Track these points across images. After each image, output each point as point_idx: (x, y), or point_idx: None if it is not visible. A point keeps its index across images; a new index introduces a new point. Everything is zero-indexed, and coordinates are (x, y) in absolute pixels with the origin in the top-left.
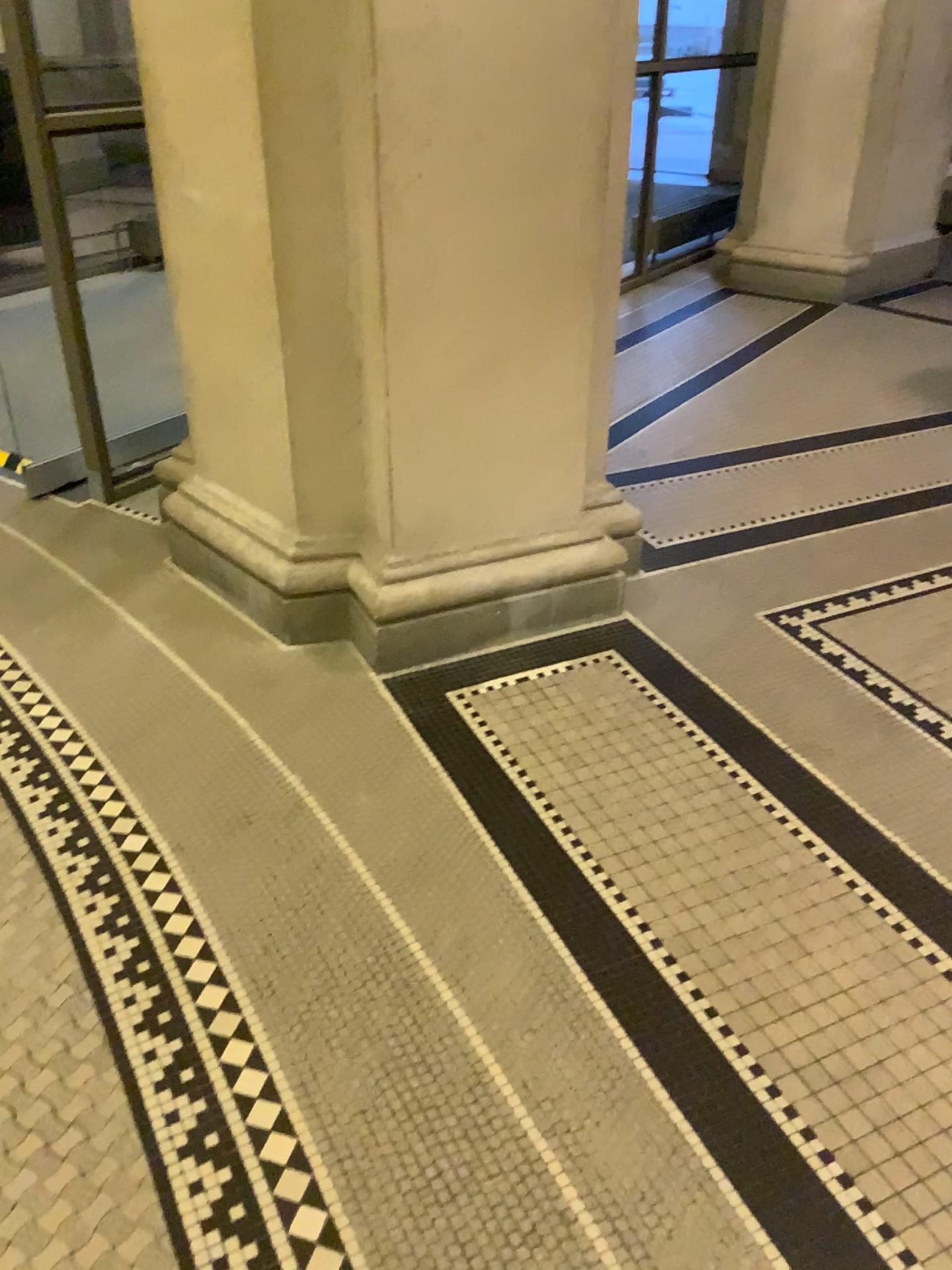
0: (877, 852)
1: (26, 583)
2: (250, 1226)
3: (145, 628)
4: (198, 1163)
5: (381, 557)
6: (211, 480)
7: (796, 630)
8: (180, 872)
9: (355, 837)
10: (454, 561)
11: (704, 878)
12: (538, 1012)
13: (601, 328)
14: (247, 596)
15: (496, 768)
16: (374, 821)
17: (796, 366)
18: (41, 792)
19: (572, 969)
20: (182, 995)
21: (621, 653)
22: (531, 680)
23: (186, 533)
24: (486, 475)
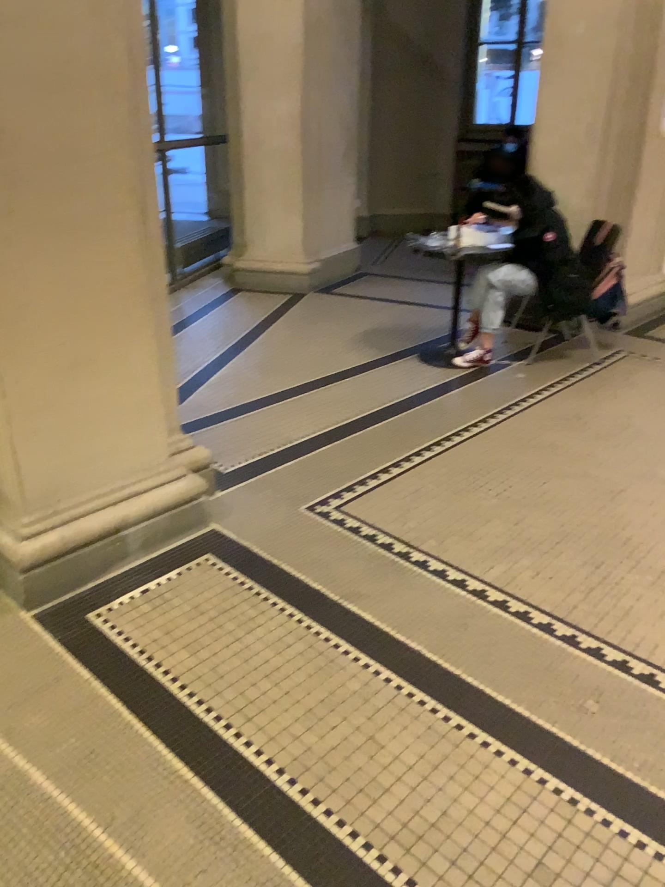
0: (409, 659)
1: None
2: None
3: None
4: None
5: (17, 518)
6: None
7: (326, 514)
8: None
9: (30, 749)
10: (76, 511)
11: (302, 709)
12: (202, 851)
13: (161, 329)
14: None
15: (135, 663)
16: (44, 731)
17: (290, 335)
18: None
19: (222, 808)
20: None
21: (212, 554)
22: (150, 588)
23: None
24: (92, 444)
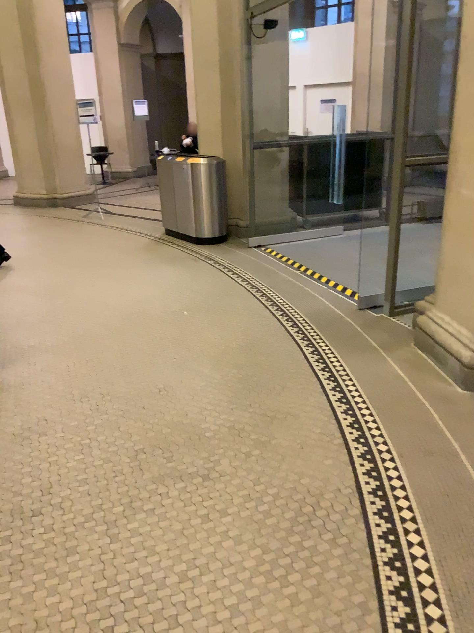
0: None
1: (351, 341)
2: (408, 600)
3: (397, 368)
4: (390, 569)
5: None
6: (440, 312)
7: None
8: (399, 464)
9: None
10: None
11: None
12: None
13: None
14: (446, 365)
15: None
16: None
17: None
18: (347, 417)
19: None
20: (393, 509)
21: None
22: None
23: (422, 333)
24: None
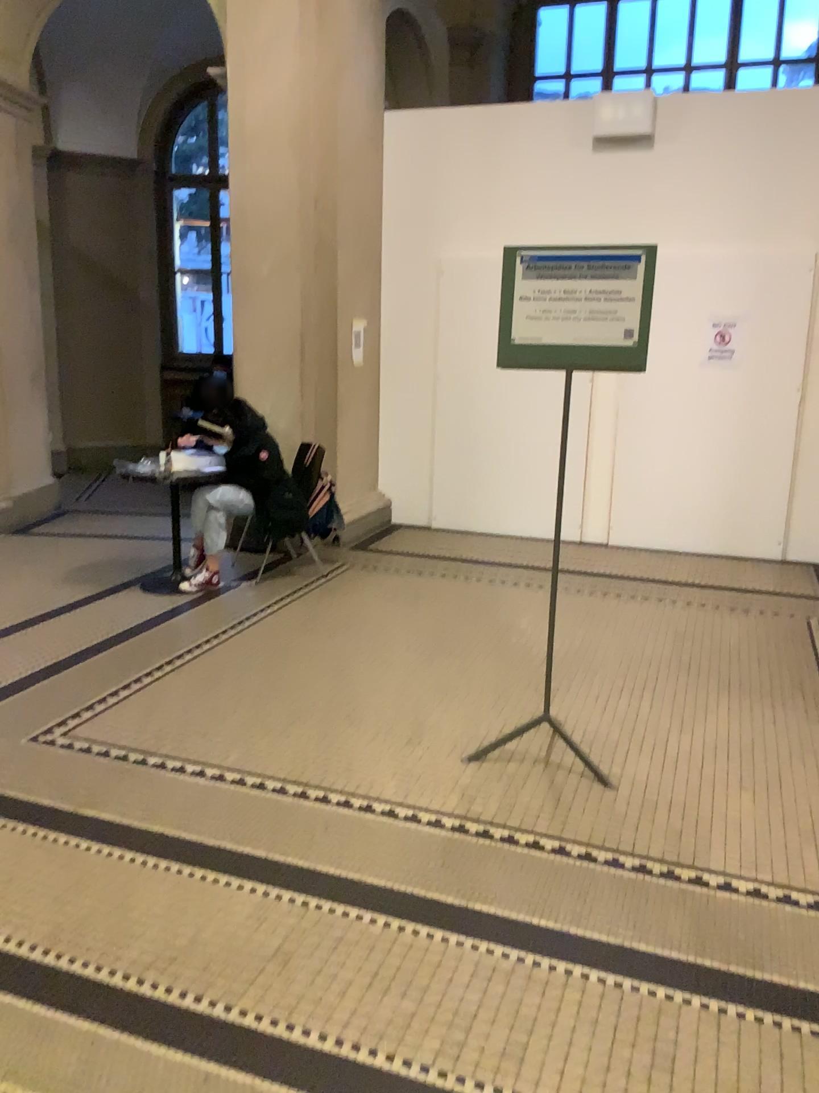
0: (153, 839)
1: None
2: None
3: None
4: None
5: None
6: None
7: (53, 741)
8: None
9: None
10: None
11: (48, 898)
12: None
13: None
14: None
15: None
16: None
17: None
18: None
19: None
20: None
21: None
22: None
23: None
24: None
